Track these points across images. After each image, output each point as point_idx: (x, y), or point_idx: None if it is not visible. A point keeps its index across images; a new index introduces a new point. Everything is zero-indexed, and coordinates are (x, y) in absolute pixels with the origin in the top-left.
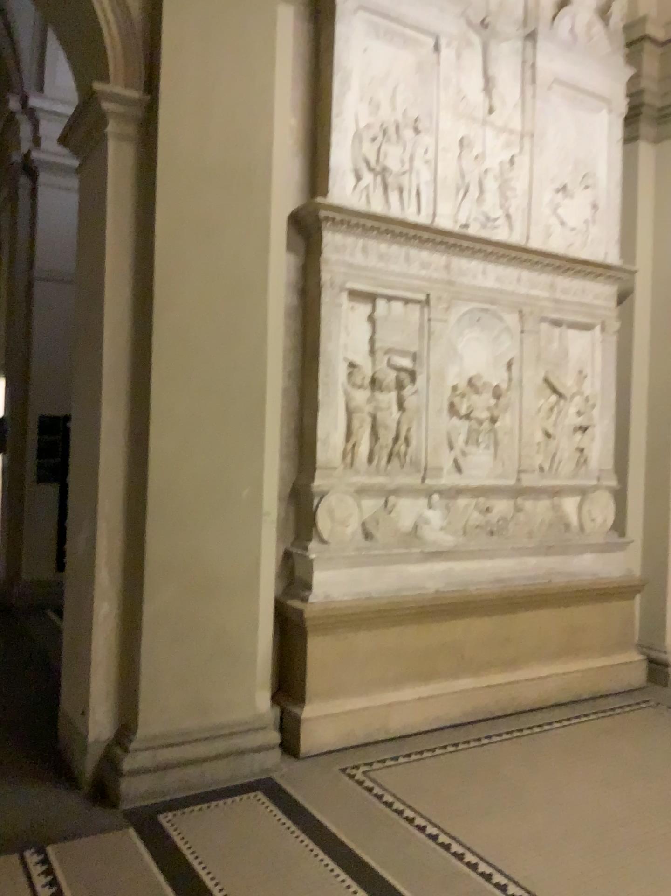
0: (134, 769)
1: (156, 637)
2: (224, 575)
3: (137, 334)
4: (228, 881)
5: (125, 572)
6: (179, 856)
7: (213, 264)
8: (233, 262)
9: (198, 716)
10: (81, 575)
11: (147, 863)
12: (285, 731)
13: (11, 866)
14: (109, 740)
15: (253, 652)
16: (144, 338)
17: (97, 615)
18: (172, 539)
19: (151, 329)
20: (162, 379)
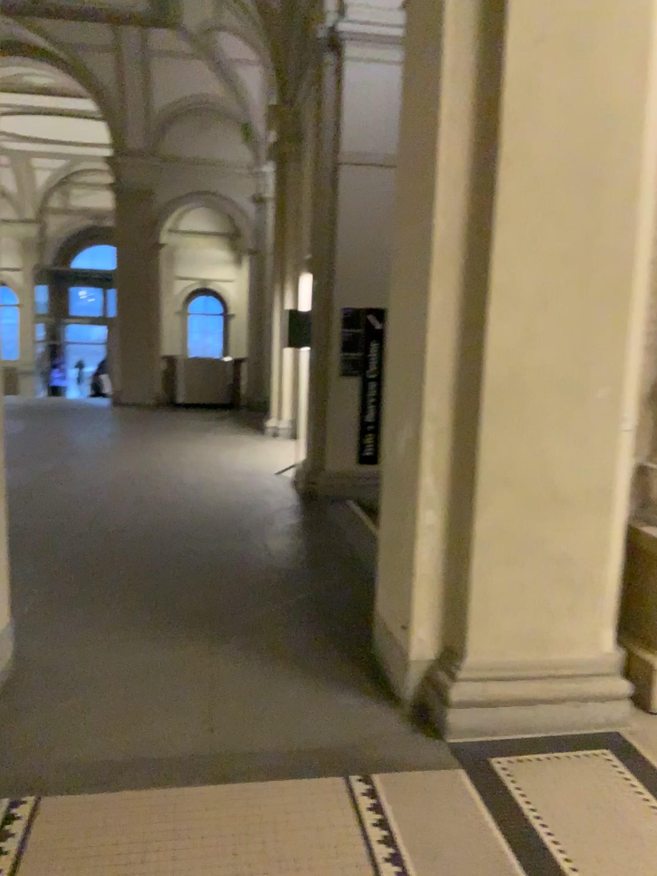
0: (462, 700)
1: (489, 557)
2: (571, 492)
3: (474, 197)
4: (590, 868)
5: (454, 480)
6: (524, 818)
7: (574, 98)
8: (600, 93)
9: (535, 651)
10: (402, 478)
11: (488, 820)
12: (633, 678)
13: (341, 789)
14: (433, 662)
15: (602, 585)
16: (483, 202)
17: (420, 524)
18: (511, 446)
19: (493, 189)
20: (505, 251)
